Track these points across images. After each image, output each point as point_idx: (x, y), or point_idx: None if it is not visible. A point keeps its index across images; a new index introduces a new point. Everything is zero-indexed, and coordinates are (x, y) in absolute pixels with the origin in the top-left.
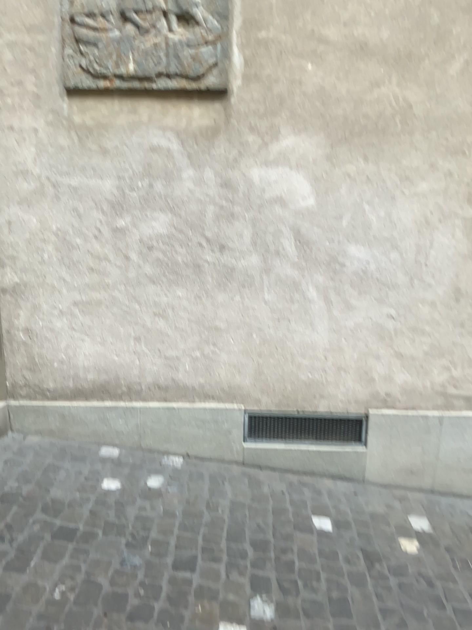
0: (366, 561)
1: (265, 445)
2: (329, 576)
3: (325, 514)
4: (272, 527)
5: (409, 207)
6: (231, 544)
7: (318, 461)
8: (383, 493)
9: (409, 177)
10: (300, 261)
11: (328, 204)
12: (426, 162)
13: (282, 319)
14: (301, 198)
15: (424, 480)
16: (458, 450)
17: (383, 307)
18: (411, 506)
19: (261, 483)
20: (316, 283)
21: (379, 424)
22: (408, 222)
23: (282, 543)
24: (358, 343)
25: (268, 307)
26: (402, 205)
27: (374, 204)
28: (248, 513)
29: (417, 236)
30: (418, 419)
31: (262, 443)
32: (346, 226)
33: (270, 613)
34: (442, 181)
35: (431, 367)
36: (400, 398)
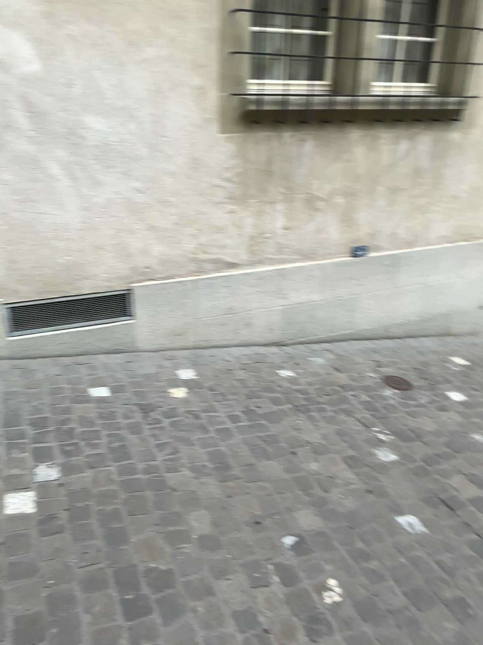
0: (141, 412)
1: (31, 334)
2: (109, 432)
3: (101, 384)
4: (49, 406)
5: (139, 74)
6: (8, 429)
7: (88, 339)
8: (153, 357)
9: (135, 42)
10: (34, 137)
11: (54, 71)
12: (149, 27)
13: (25, 201)
14: (22, 64)
15: (187, 337)
16: (212, 306)
17: (128, 181)
18: (178, 362)
19: (33, 372)
20: (56, 160)
21: (140, 295)
22: (140, 91)
23: (61, 417)
24: (109, 218)
25: (7, 189)
26: (132, 73)
27: (103, 71)
28: (23, 399)
29: (150, 106)
30: (175, 285)
31: (27, 332)
32: (78, 96)
33: (56, 474)
34: (168, 48)
35: (179, 235)
36: (156, 267)
